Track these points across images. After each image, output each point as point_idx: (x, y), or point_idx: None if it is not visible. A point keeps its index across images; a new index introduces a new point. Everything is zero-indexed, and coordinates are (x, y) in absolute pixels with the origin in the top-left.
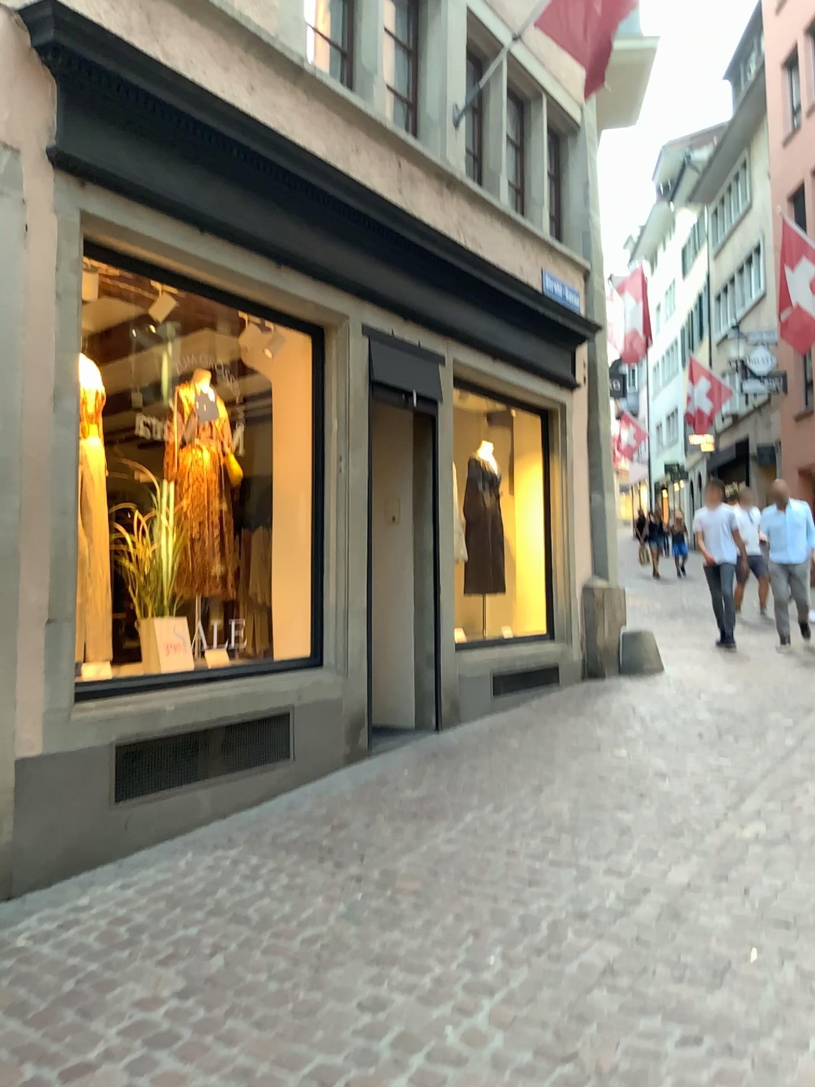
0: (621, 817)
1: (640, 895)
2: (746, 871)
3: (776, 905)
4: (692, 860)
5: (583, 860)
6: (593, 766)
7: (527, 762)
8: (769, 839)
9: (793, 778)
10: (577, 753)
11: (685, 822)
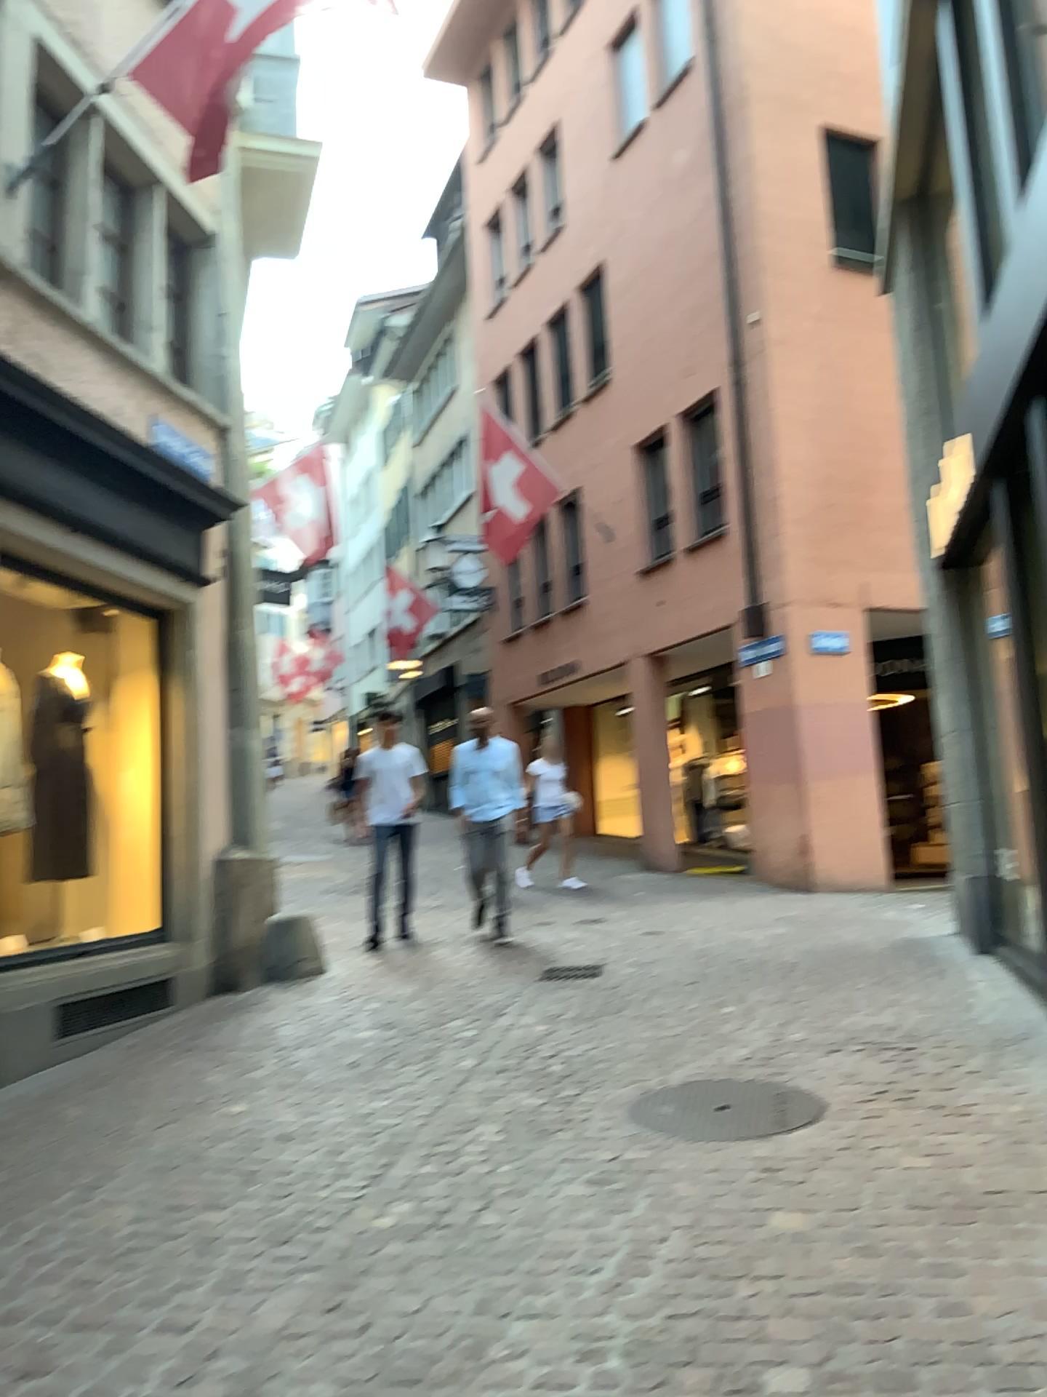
0: (209, 1219)
1: (204, 1362)
2: (373, 1288)
3: (404, 1343)
4: (299, 1281)
5: (127, 1310)
6: (189, 1134)
7: (87, 1140)
8: (416, 1223)
9: (463, 1118)
10: (169, 1115)
11: (303, 1213)
